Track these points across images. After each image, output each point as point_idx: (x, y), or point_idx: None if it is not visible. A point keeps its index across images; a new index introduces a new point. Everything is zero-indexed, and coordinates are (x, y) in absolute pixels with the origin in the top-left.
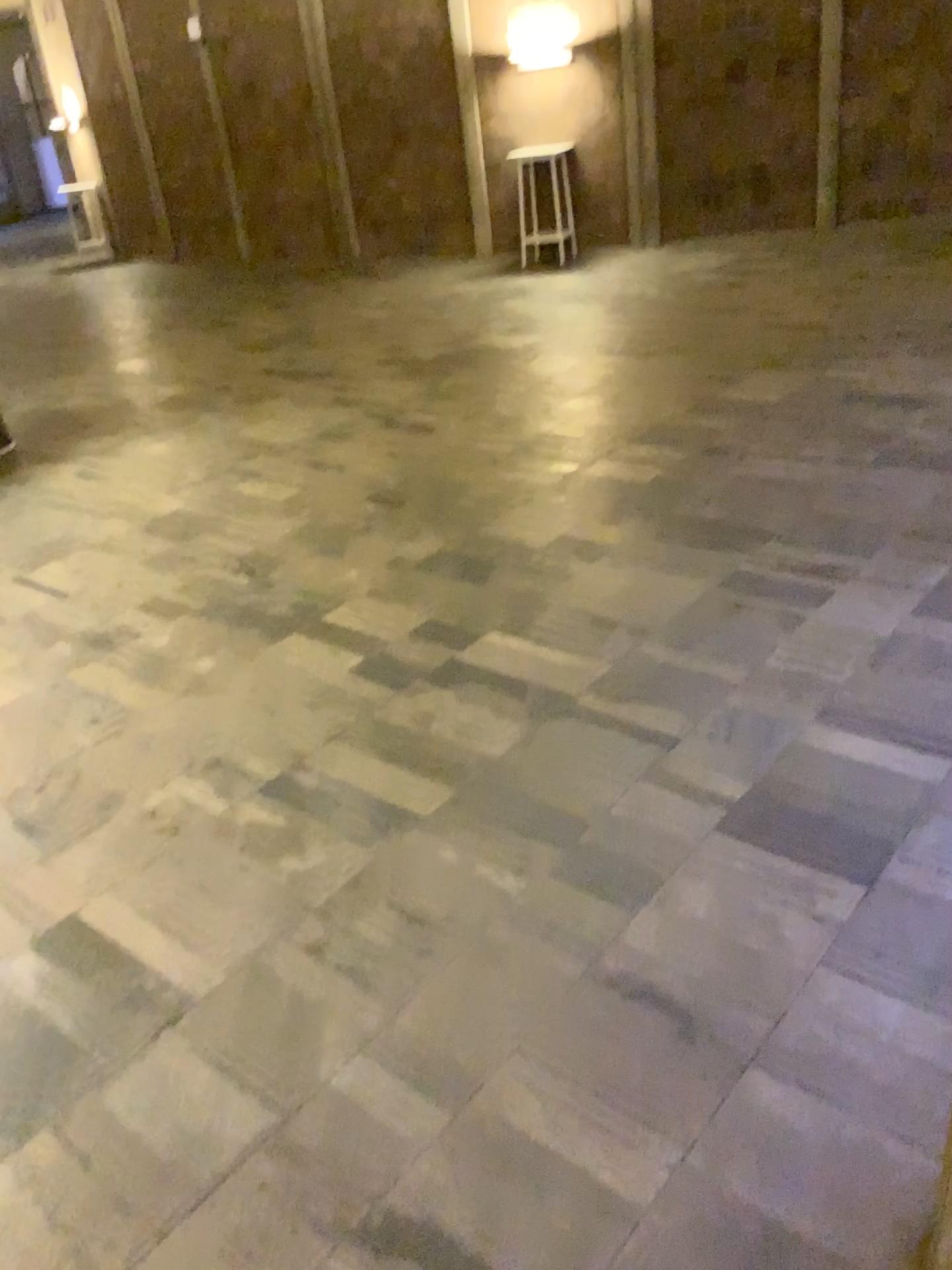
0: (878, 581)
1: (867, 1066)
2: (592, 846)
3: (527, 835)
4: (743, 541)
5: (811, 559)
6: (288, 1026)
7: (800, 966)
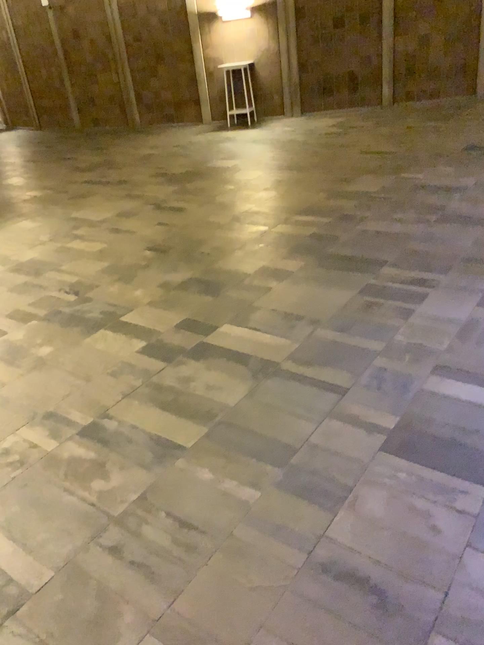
0: (452, 287)
1: None
2: (299, 464)
3: (256, 458)
4: (368, 266)
5: (409, 276)
6: (96, 612)
7: (452, 548)
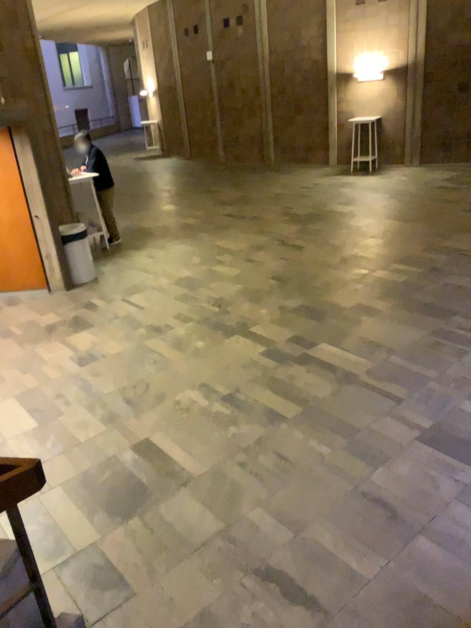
0: None
1: (468, 541)
2: (360, 438)
3: (332, 431)
4: (442, 314)
5: None
6: (230, 492)
7: (445, 498)
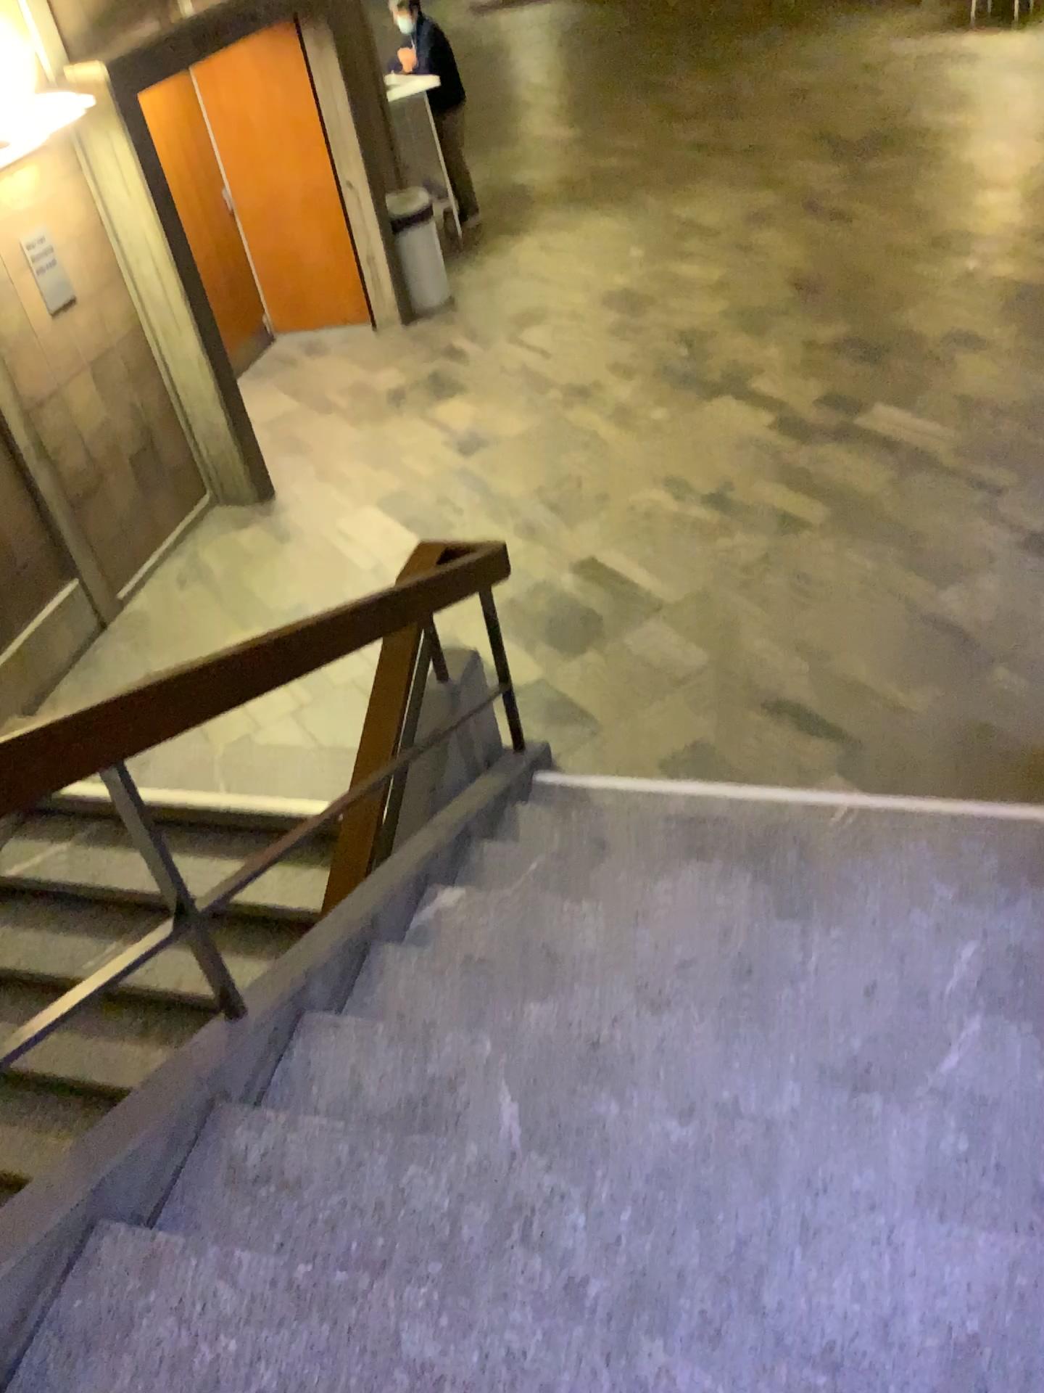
0: None
1: None
2: (926, 548)
3: (883, 539)
4: None
5: None
6: (725, 619)
7: None
